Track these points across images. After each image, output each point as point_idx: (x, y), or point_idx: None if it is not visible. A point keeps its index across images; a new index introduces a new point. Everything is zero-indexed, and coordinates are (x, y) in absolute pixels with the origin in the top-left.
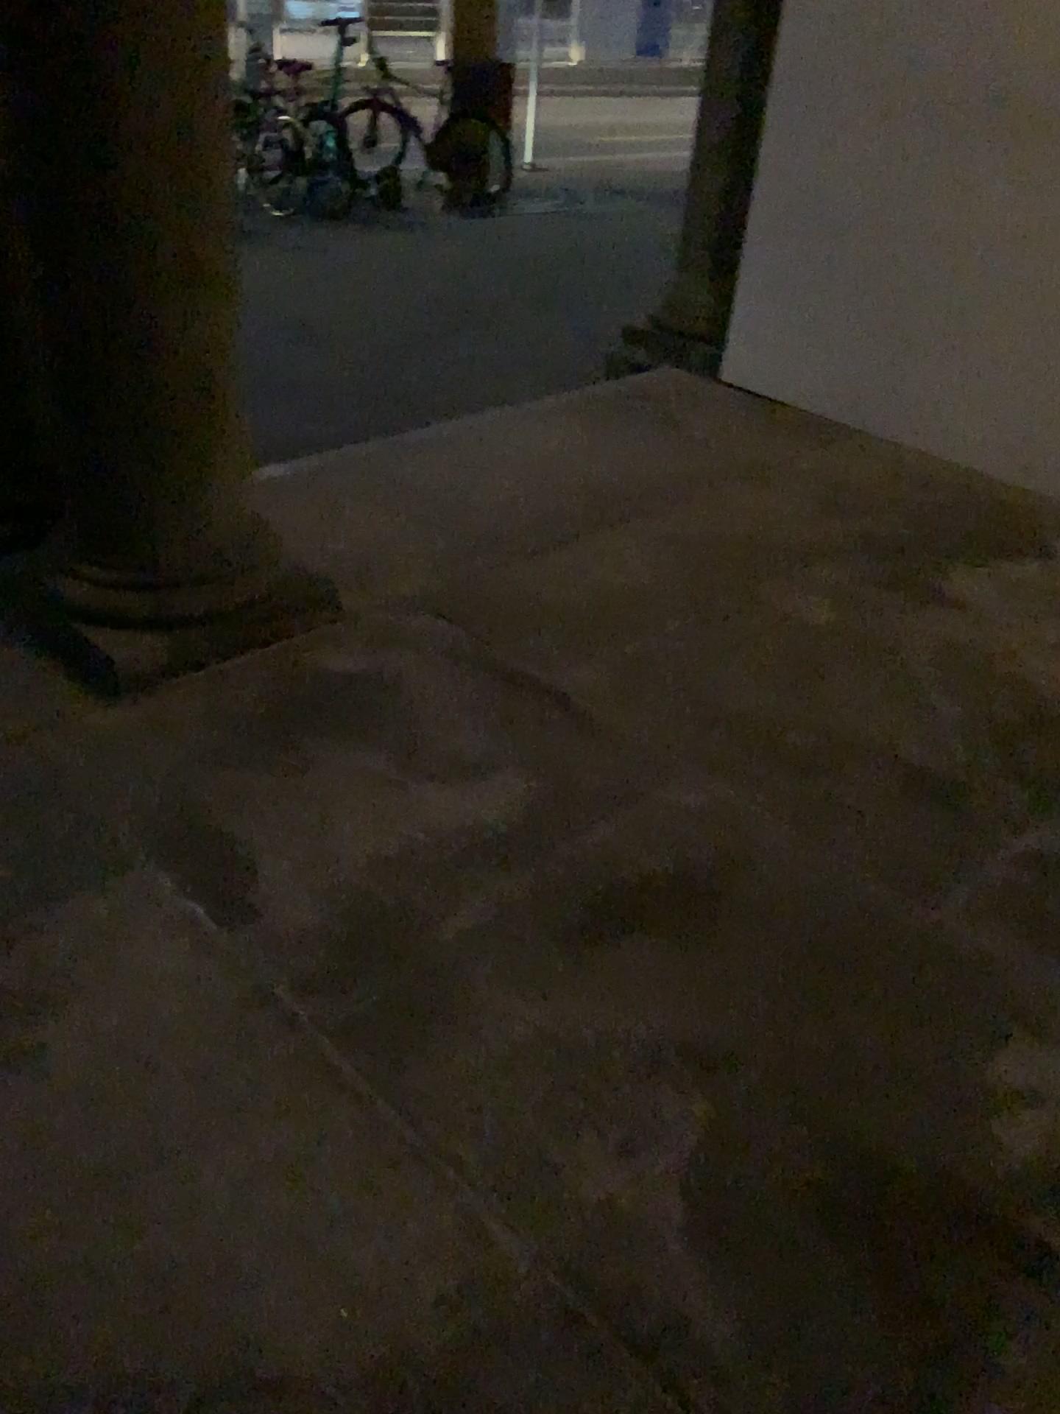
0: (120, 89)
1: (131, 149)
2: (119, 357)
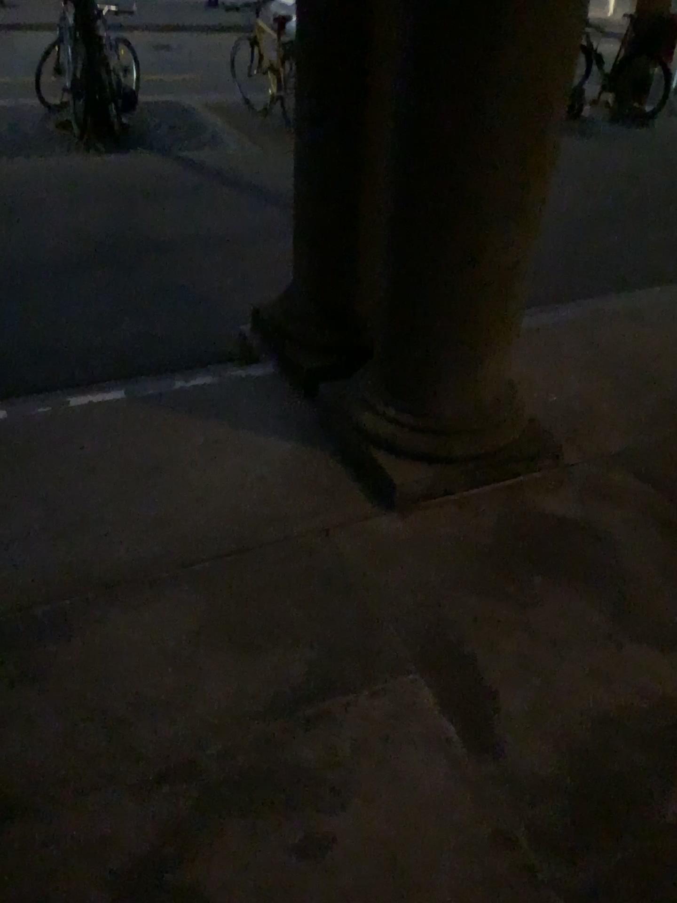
0: (505, 16)
1: (502, 68)
2: (448, 236)
